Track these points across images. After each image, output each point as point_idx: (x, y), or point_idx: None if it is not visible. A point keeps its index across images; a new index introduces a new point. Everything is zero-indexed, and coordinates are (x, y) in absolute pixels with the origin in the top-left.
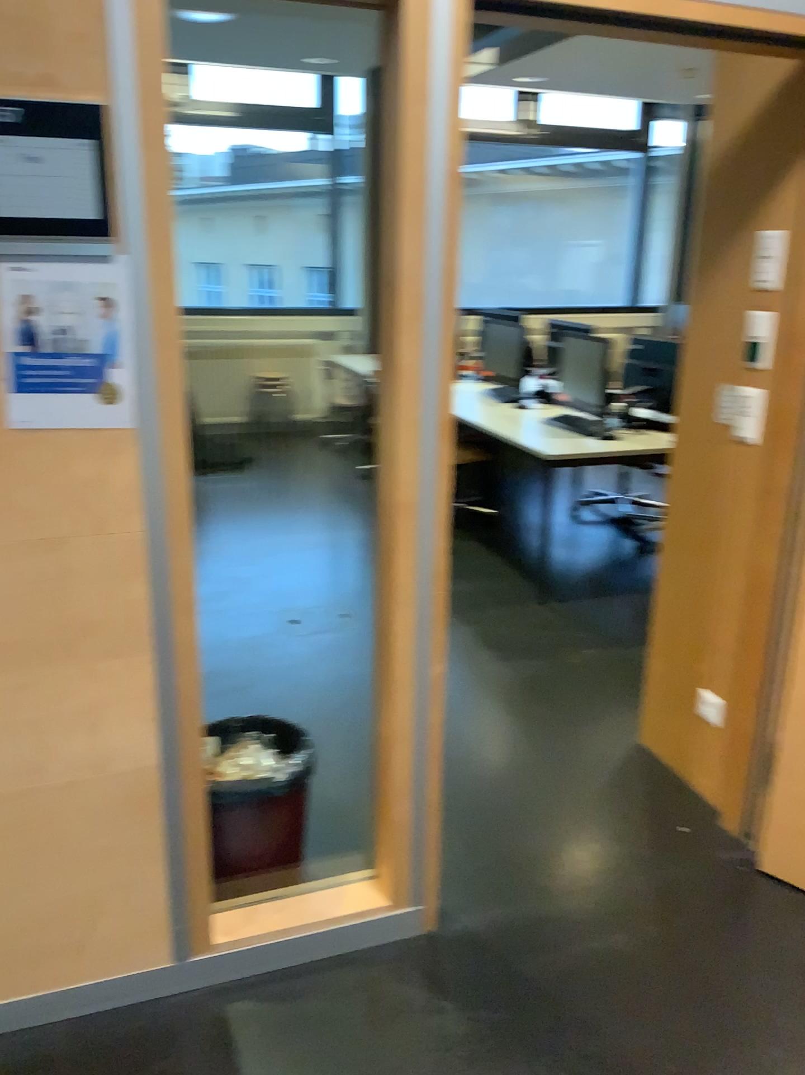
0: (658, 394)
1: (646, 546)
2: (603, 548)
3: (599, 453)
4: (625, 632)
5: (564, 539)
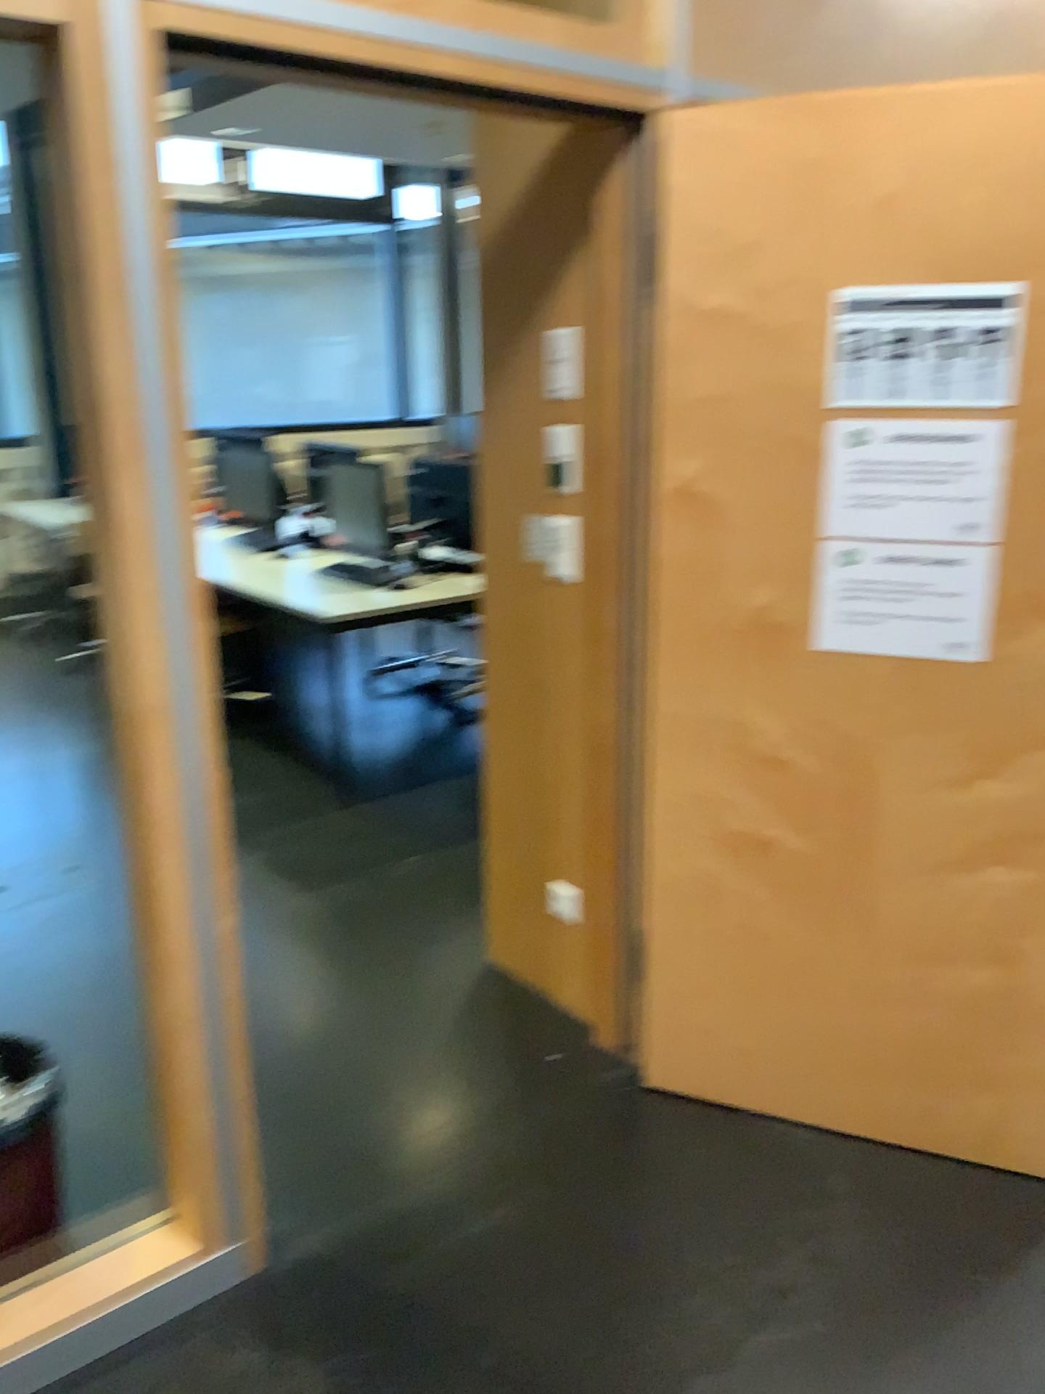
0: (450, 527)
1: (460, 717)
2: (408, 727)
3: (389, 607)
4: (450, 828)
5: (359, 722)
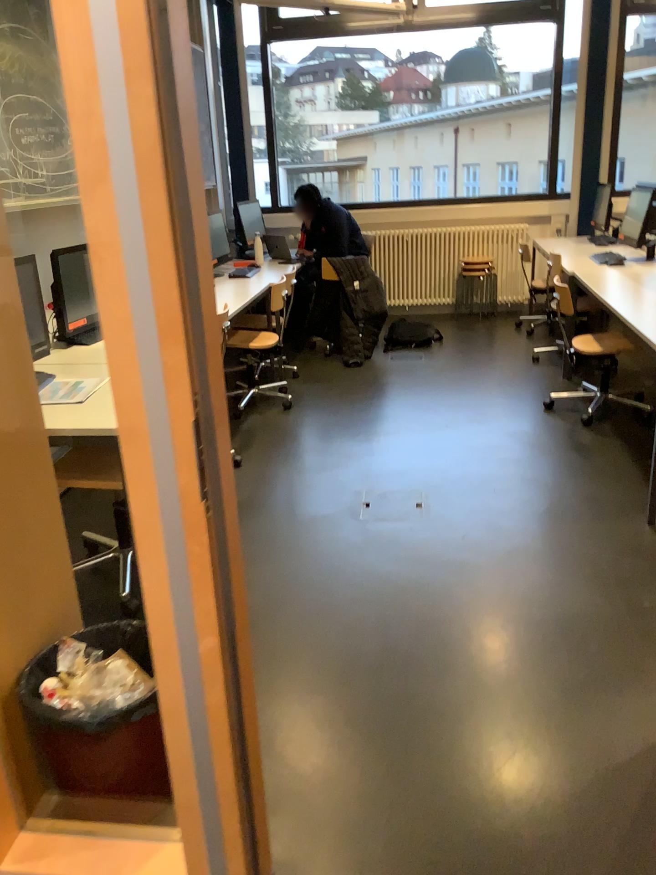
0: None
1: None
2: None
3: None
4: None
5: None
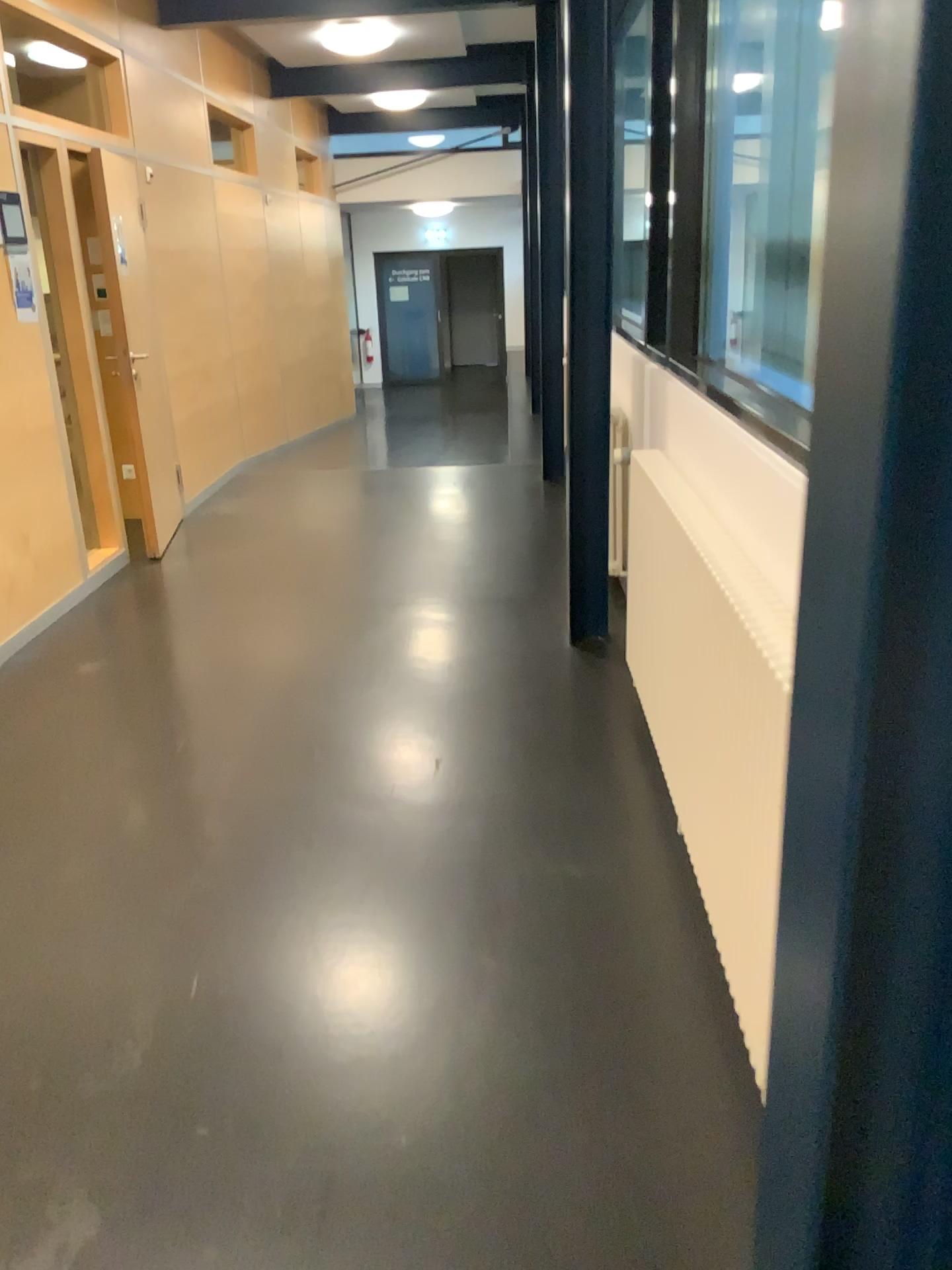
0: None
1: None
2: None
3: None
4: None
5: None
